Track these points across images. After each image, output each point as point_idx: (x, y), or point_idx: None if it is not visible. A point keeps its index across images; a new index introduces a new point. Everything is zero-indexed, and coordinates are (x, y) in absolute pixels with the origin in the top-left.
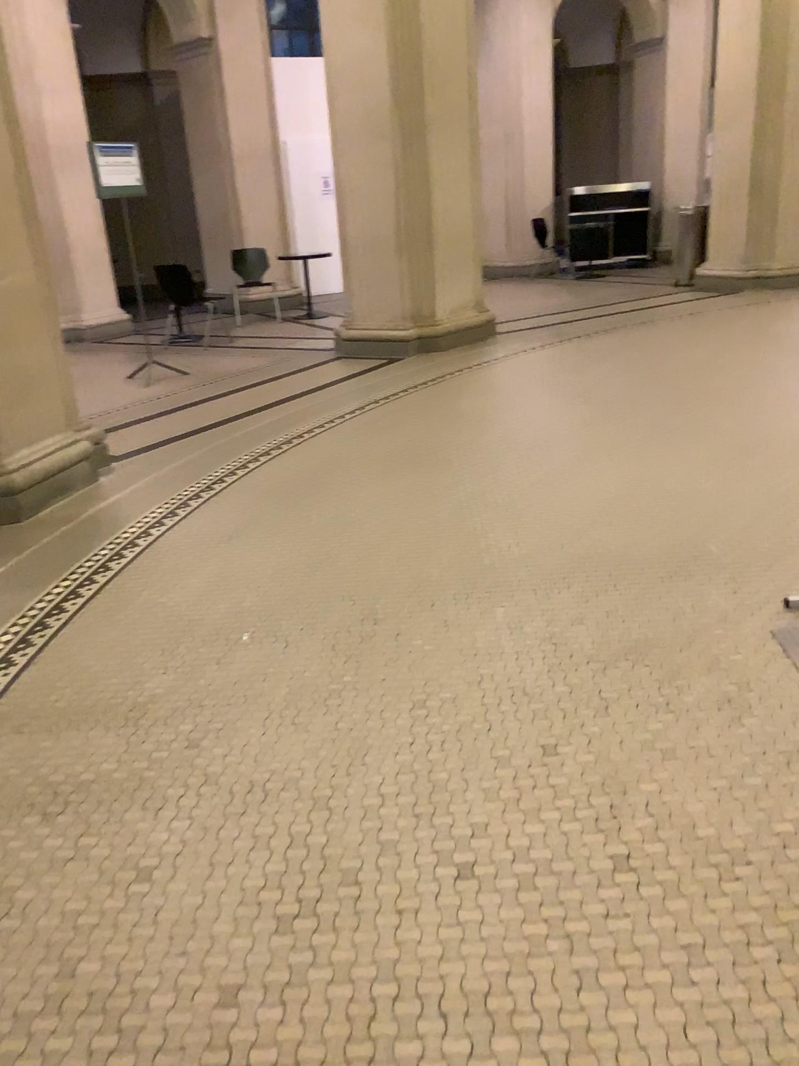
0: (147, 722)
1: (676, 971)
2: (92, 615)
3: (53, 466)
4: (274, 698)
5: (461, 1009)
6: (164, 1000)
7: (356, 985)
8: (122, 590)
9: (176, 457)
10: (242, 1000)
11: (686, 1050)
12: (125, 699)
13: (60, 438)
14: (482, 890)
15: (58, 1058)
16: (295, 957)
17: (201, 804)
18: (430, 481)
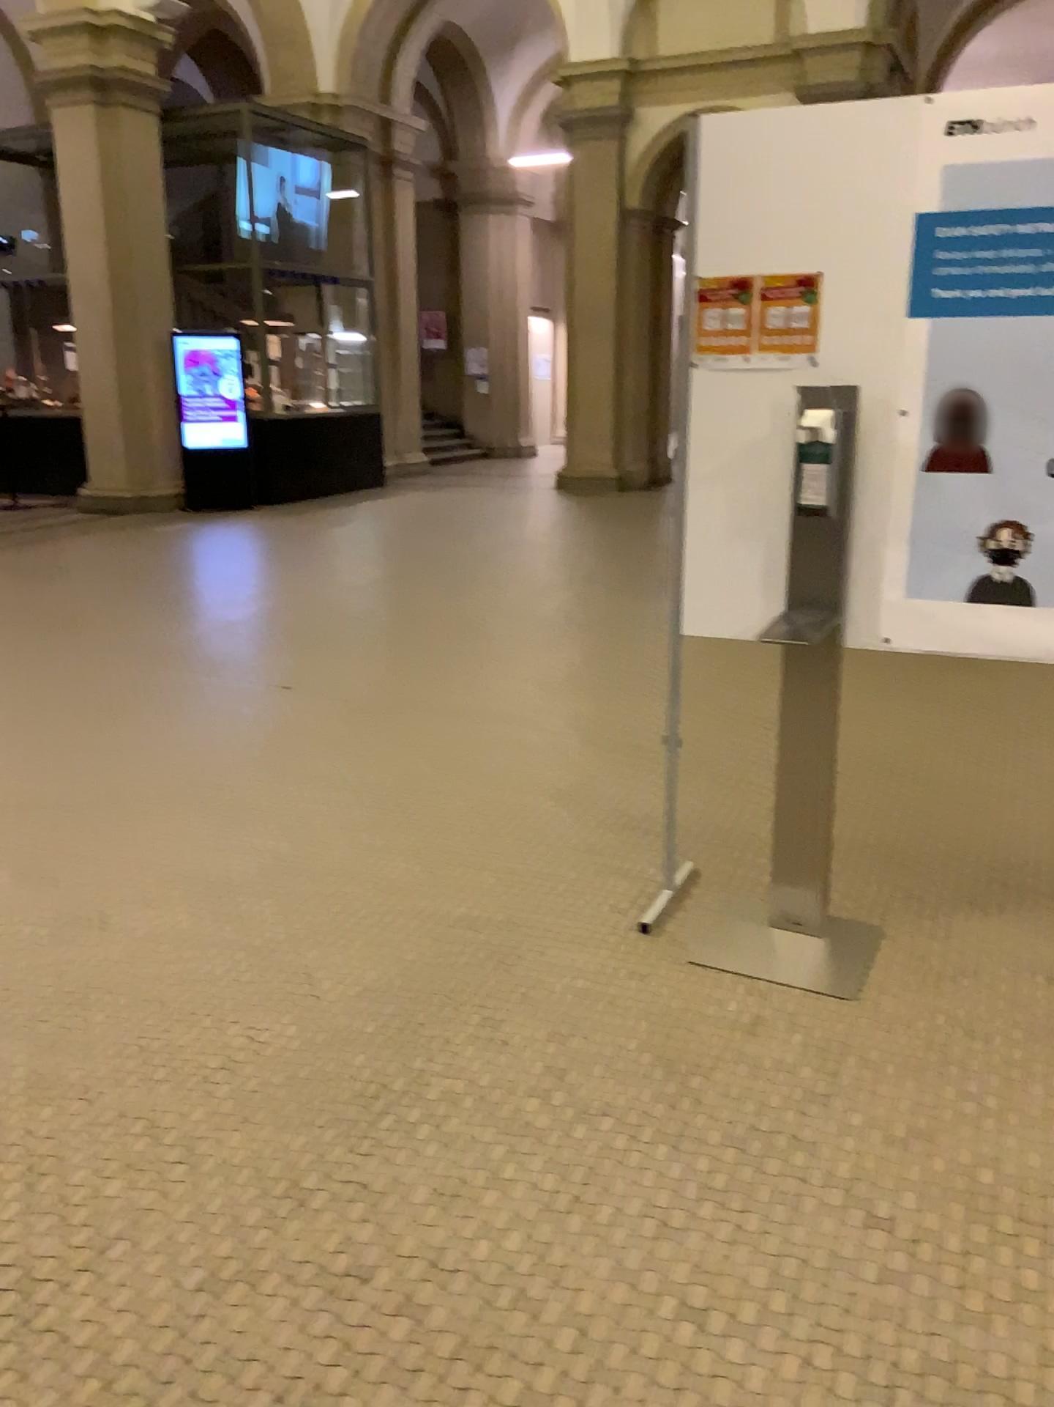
0: None
1: None
2: None
3: None
4: None
5: None
6: None
7: None
8: None
9: None
10: None
11: None
12: None
13: None
14: None
15: None
16: None
17: None
18: None
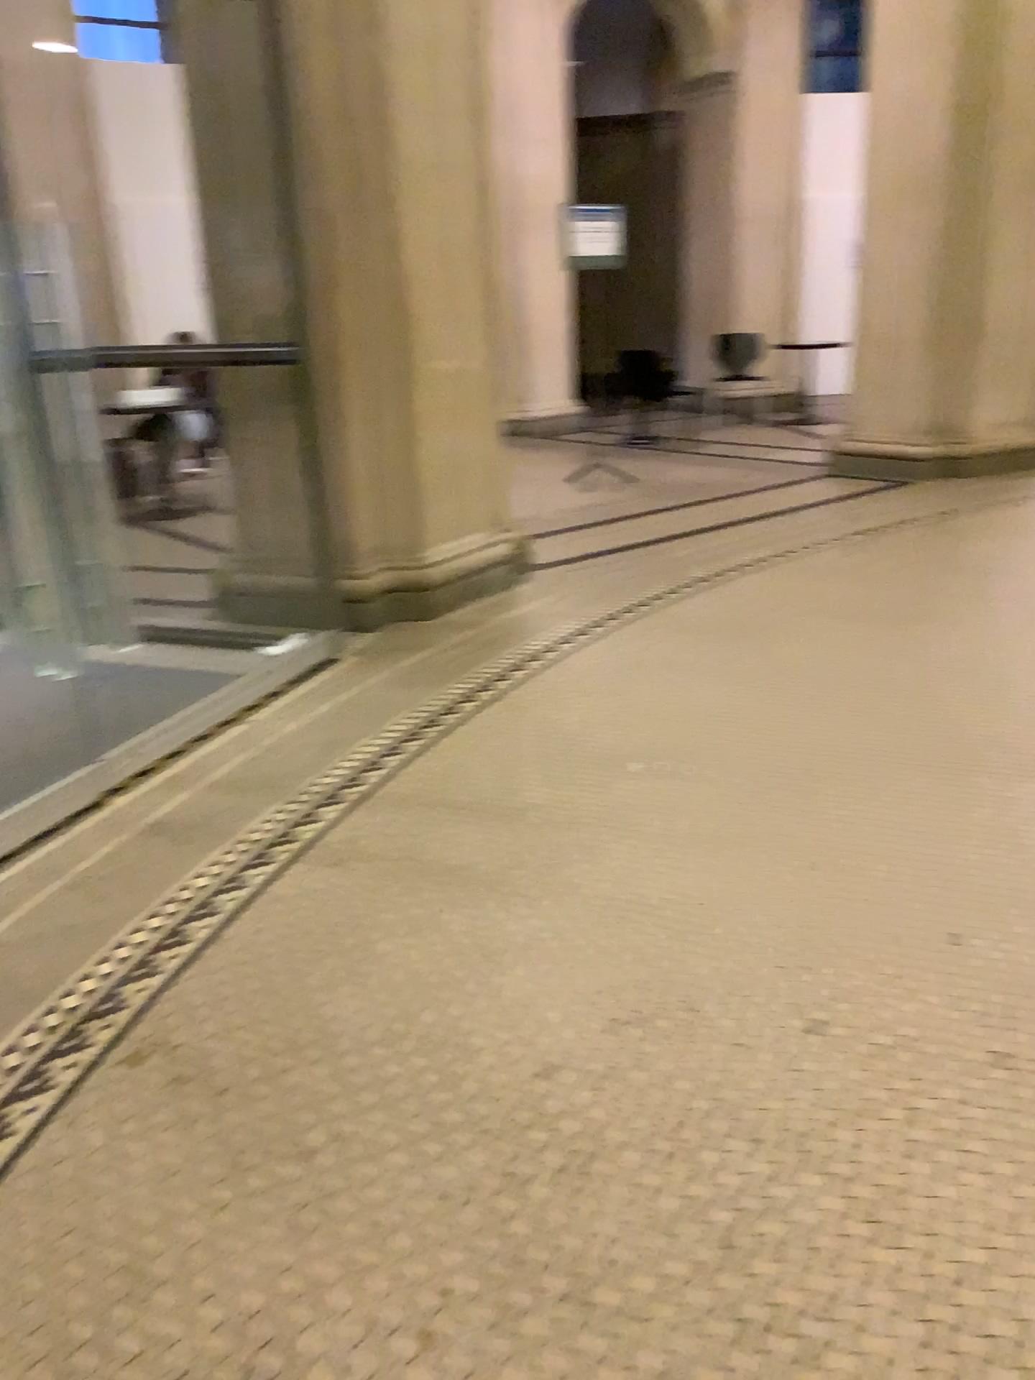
0: (515, 828)
1: (1022, 1168)
2: (481, 721)
3: (467, 565)
4: (650, 830)
5: (768, 1139)
6: (482, 1060)
7: (667, 1093)
8: (515, 701)
9: (602, 573)
10: (555, 1077)
11: (1004, 1236)
12: (498, 804)
13: (479, 536)
14: (825, 1047)
15: (382, 1079)
16: (614, 1057)
17: (552, 910)
18: (897, 635)
